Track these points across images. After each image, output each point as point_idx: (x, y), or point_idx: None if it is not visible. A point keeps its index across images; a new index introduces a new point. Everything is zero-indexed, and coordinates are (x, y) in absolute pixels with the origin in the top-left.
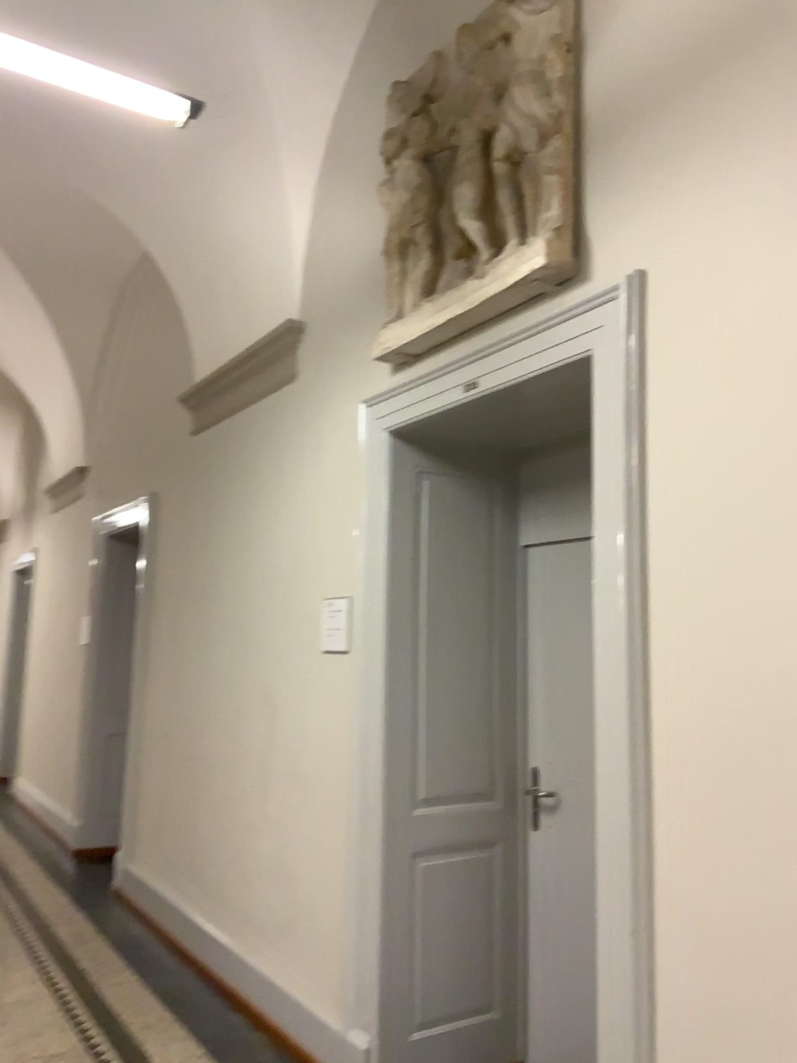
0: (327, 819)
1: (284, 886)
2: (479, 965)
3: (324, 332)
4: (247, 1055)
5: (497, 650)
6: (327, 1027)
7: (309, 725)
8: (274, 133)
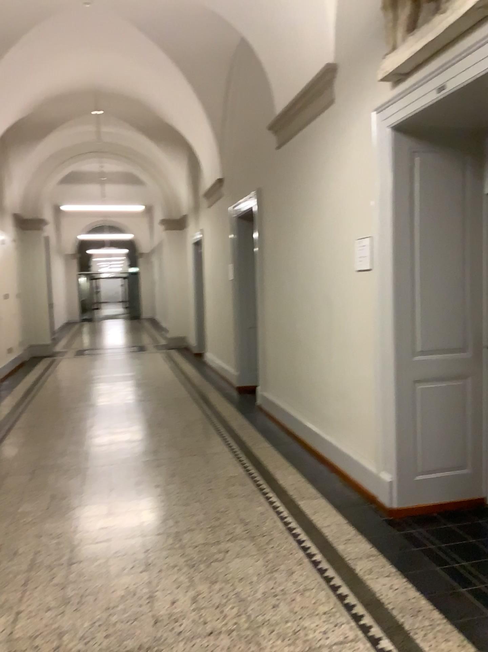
0: (364, 363)
1: (343, 400)
2: (456, 443)
3: (348, 69)
4: (328, 483)
5: (467, 262)
6: (369, 470)
7: (352, 312)
8: None
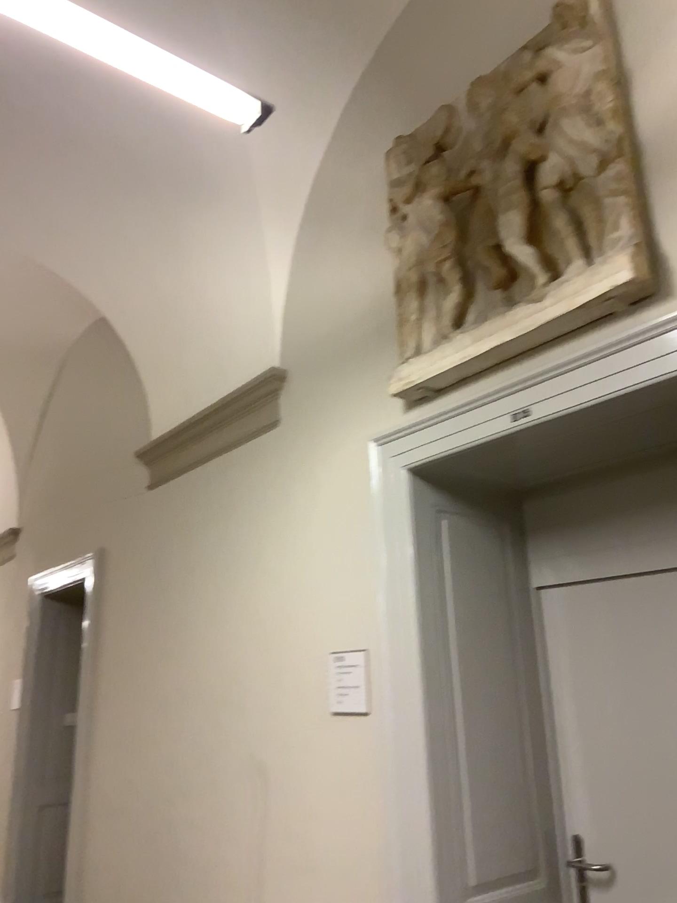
0: None
1: None
2: None
3: (313, 378)
4: None
5: (525, 702)
6: None
7: (318, 798)
8: (256, 195)
